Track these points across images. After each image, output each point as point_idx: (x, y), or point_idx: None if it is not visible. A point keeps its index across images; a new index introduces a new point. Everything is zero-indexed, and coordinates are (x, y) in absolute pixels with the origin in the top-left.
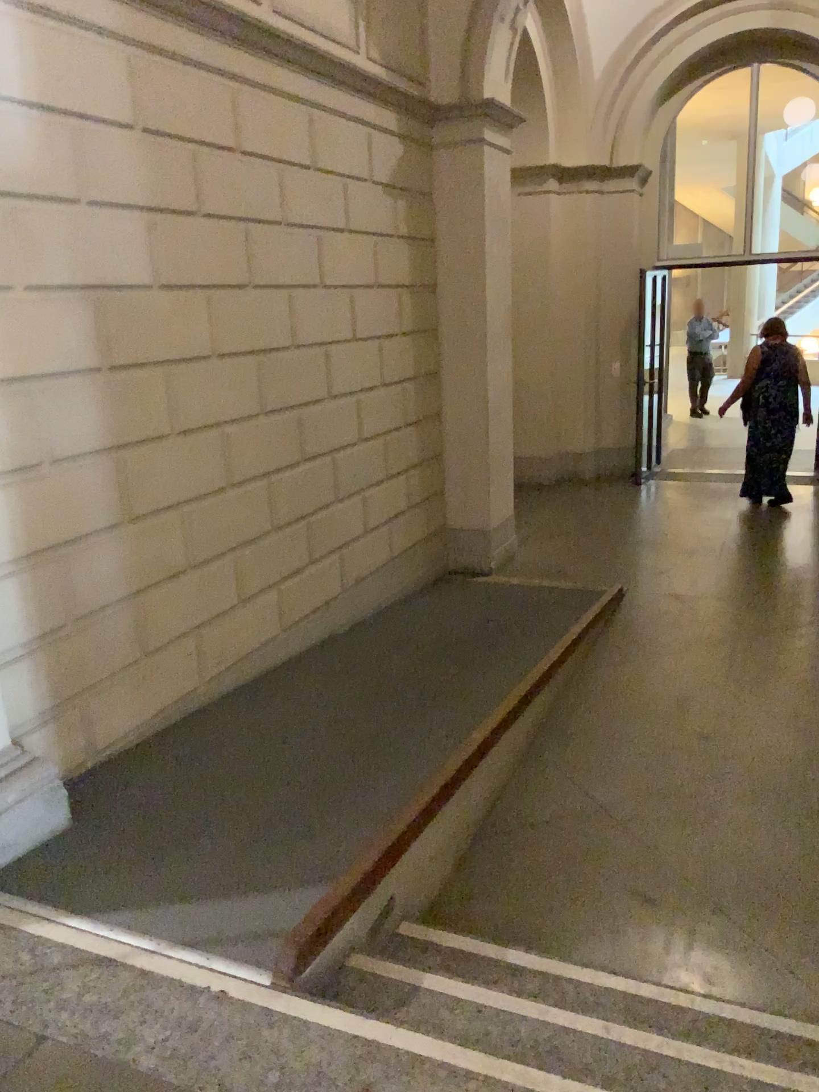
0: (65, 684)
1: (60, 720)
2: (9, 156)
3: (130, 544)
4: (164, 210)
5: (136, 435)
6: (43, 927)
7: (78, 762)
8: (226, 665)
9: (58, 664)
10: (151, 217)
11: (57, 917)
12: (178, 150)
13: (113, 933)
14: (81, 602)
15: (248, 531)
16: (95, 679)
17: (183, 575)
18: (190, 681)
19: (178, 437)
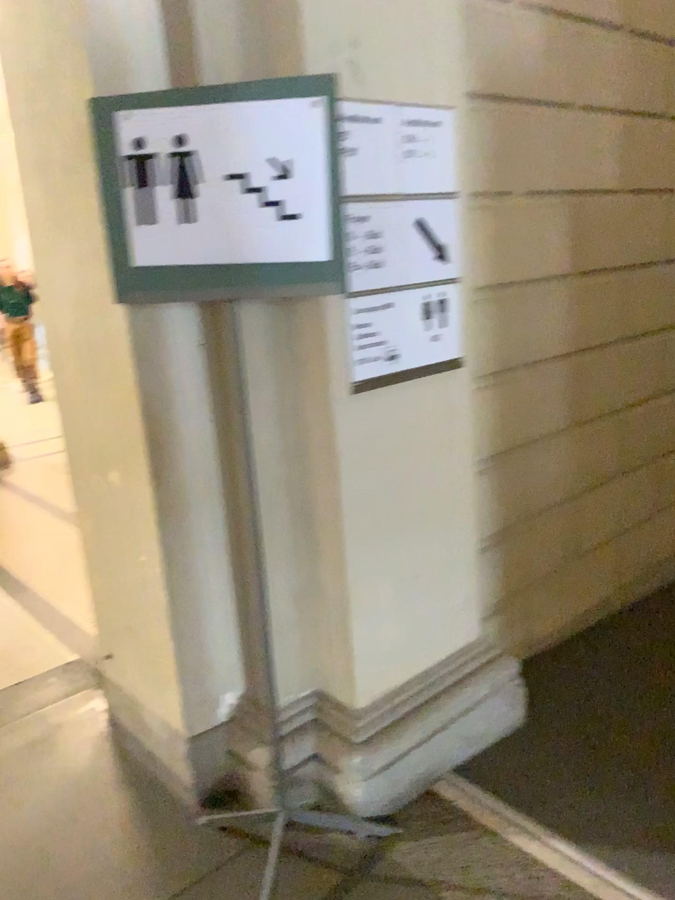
0: (515, 578)
1: (508, 613)
2: (523, 60)
3: (577, 448)
4: (638, 112)
5: (593, 340)
6: (532, 844)
7: (517, 653)
8: (638, 572)
9: (511, 559)
10: (626, 119)
11: (544, 837)
12: (655, 50)
13: (612, 875)
14: (534, 501)
15: (670, 440)
16: (536, 576)
17: (614, 481)
18: (609, 584)
19: (626, 343)
